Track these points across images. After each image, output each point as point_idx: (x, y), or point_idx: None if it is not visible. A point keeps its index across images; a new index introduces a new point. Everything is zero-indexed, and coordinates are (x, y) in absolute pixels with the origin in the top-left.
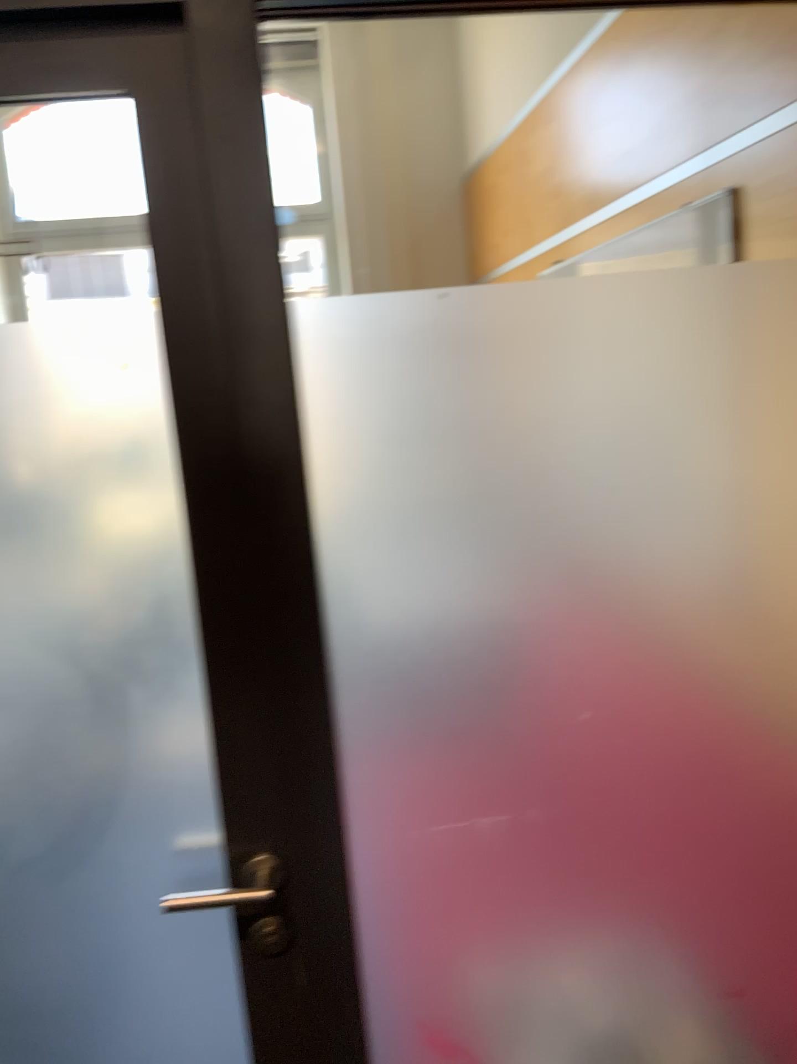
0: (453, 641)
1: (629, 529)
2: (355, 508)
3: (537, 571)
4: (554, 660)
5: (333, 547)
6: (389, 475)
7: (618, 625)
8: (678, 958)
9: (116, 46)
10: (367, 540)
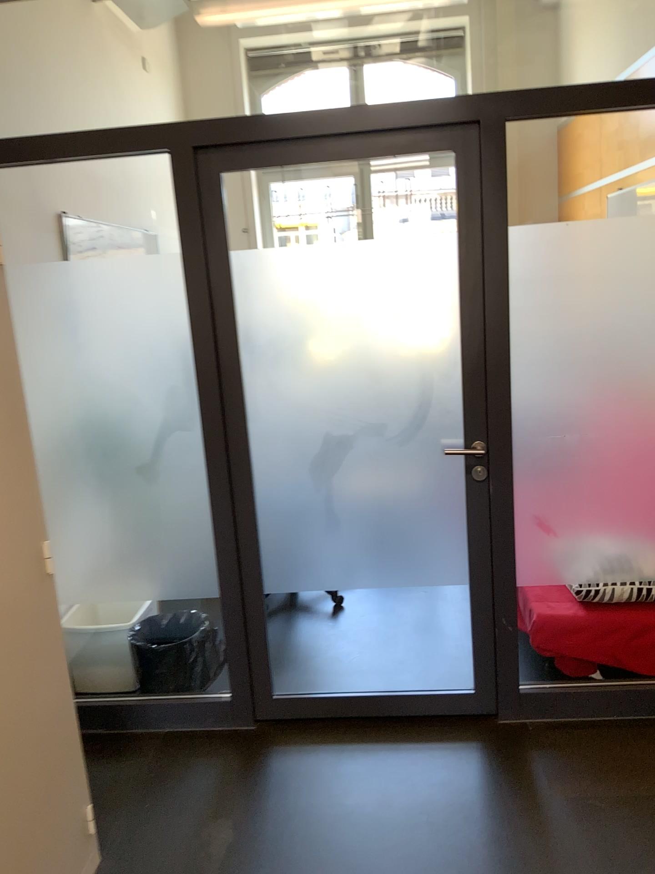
0: (561, 359)
1: (638, 317)
2: (526, 305)
3: (598, 333)
4: (602, 370)
5: (516, 320)
6: (540, 292)
7: (630, 357)
8: (648, 500)
9: (451, 132)
10: (529, 318)
